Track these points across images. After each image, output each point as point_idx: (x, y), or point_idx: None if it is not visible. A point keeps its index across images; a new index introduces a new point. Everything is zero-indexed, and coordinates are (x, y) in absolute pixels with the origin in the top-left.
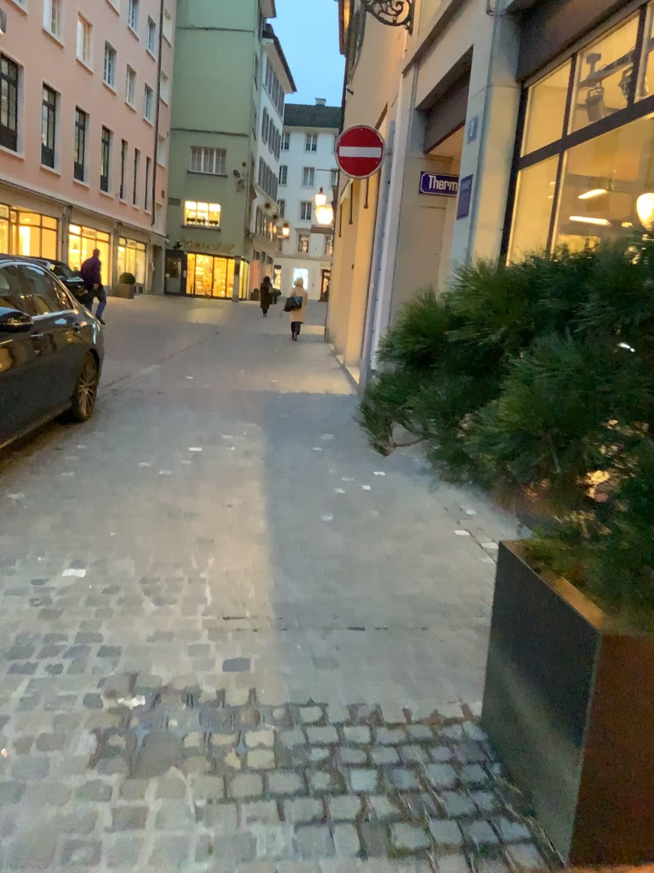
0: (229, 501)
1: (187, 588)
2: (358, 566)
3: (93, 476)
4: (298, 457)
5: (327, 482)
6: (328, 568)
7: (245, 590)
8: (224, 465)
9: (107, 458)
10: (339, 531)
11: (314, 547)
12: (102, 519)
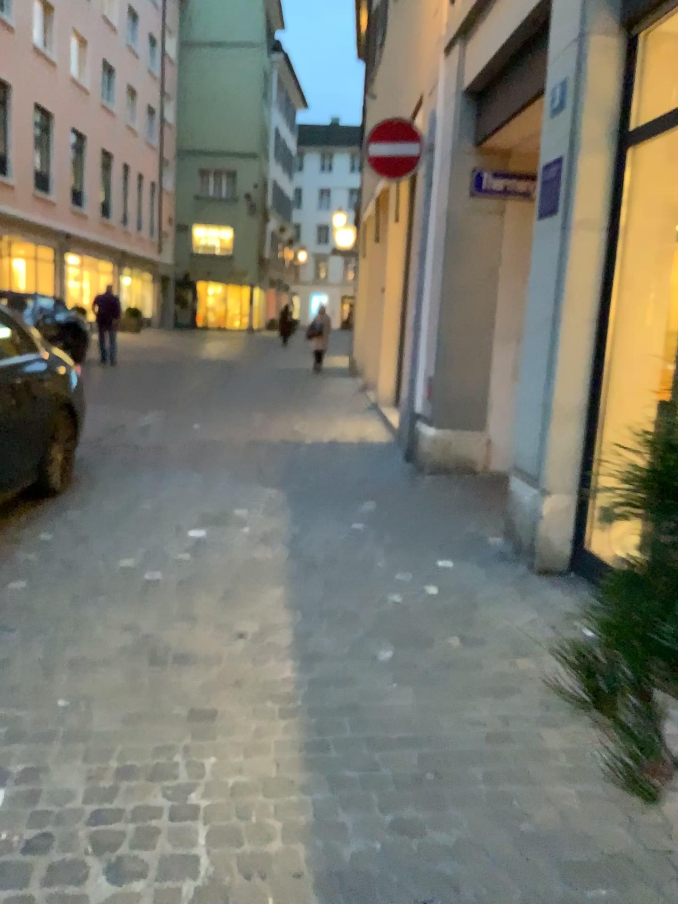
0: (240, 629)
1: (164, 840)
2: (446, 765)
3: (52, 588)
4: (333, 544)
5: (376, 586)
6: (399, 771)
7: (265, 839)
8: (234, 562)
9: (76, 557)
10: (405, 682)
11: (371, 721)
12: (48, 675)
